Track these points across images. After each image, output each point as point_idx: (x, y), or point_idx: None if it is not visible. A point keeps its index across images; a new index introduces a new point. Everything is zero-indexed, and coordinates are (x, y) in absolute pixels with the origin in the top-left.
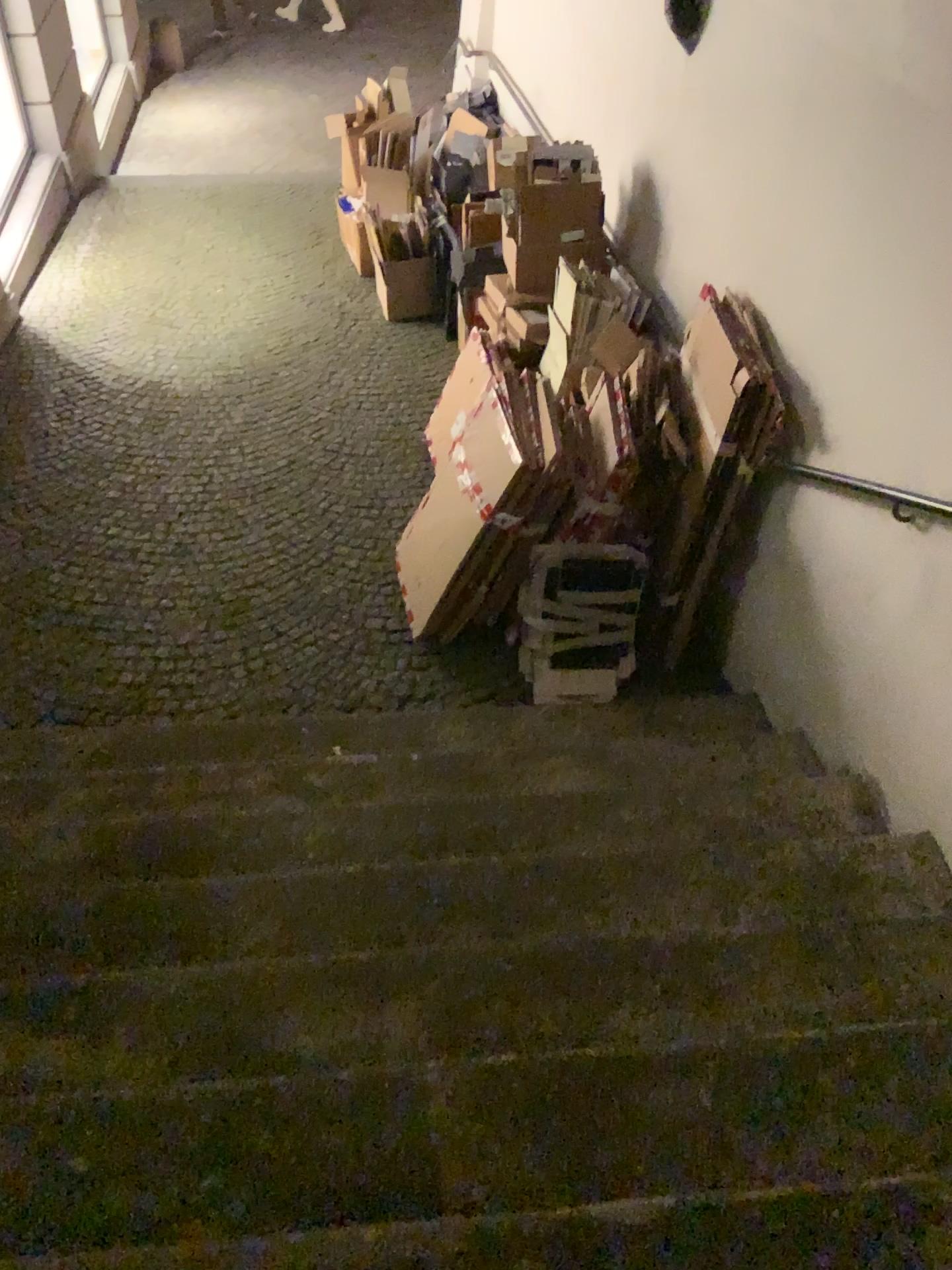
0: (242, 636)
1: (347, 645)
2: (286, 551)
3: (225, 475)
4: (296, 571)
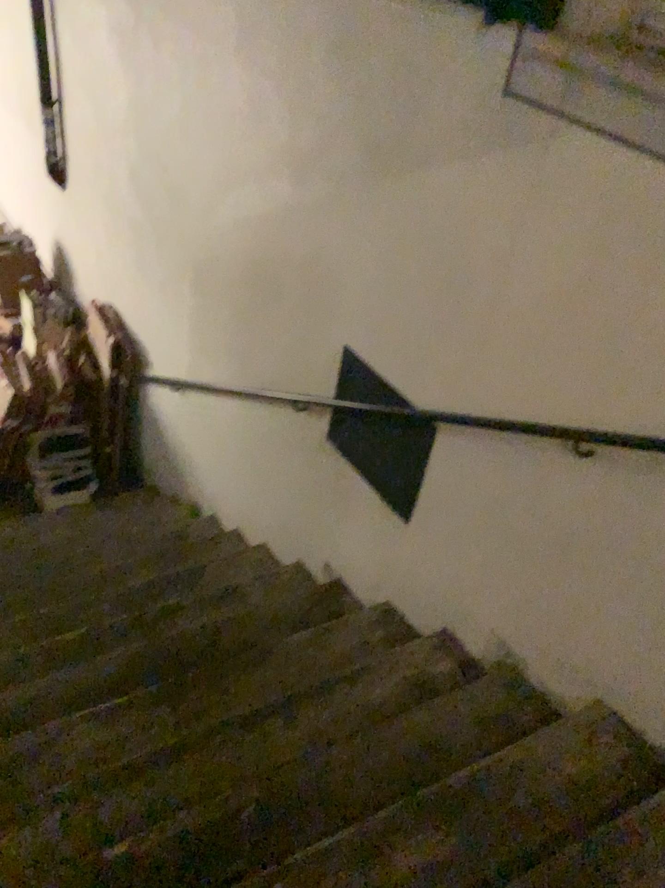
0: None
1: None
2: None
3: None
4: None
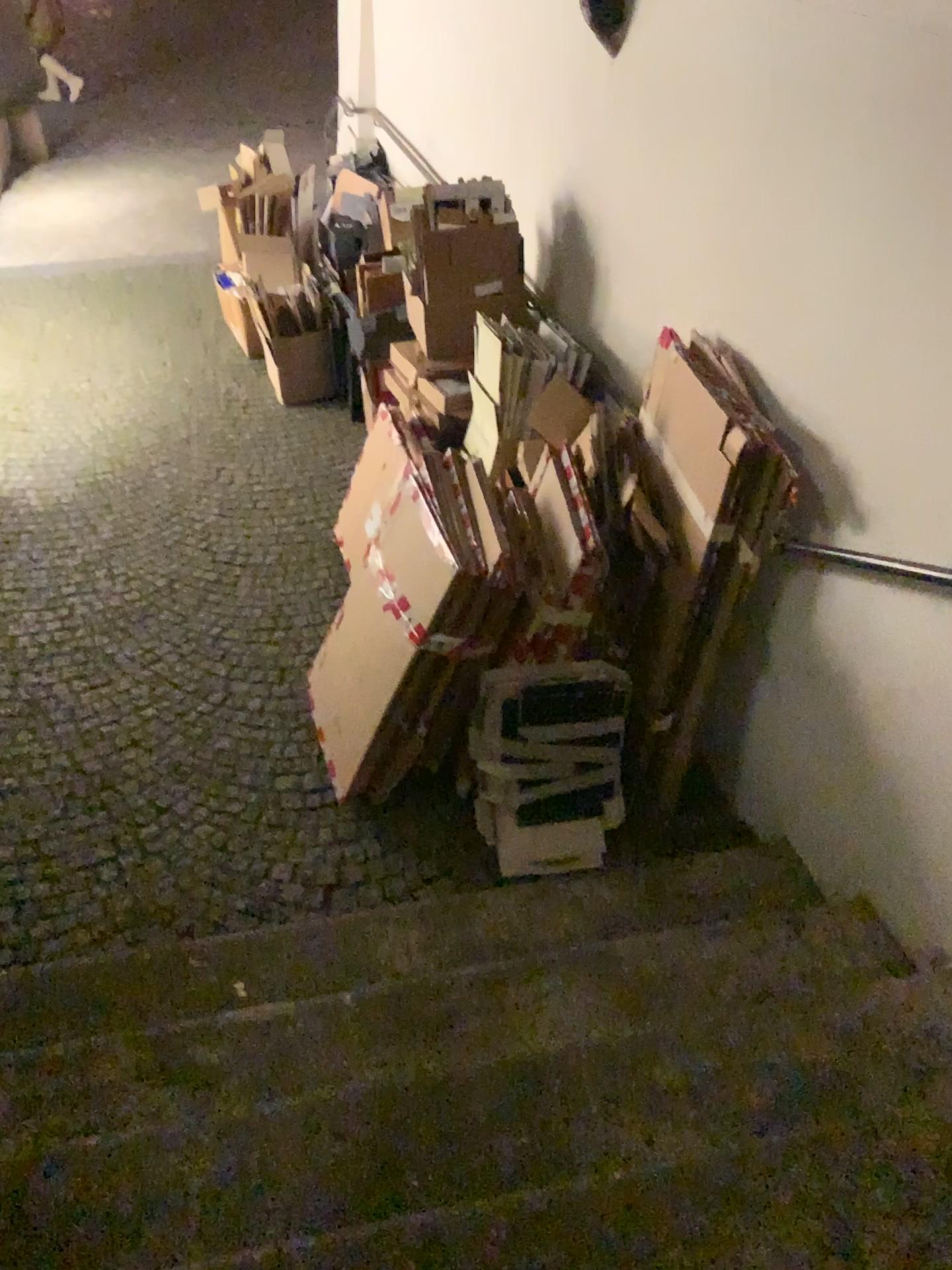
0: (114, 819)
1: (253, 818)
2: (170, 698)
3: (93, 606)
4: (183, 722)
